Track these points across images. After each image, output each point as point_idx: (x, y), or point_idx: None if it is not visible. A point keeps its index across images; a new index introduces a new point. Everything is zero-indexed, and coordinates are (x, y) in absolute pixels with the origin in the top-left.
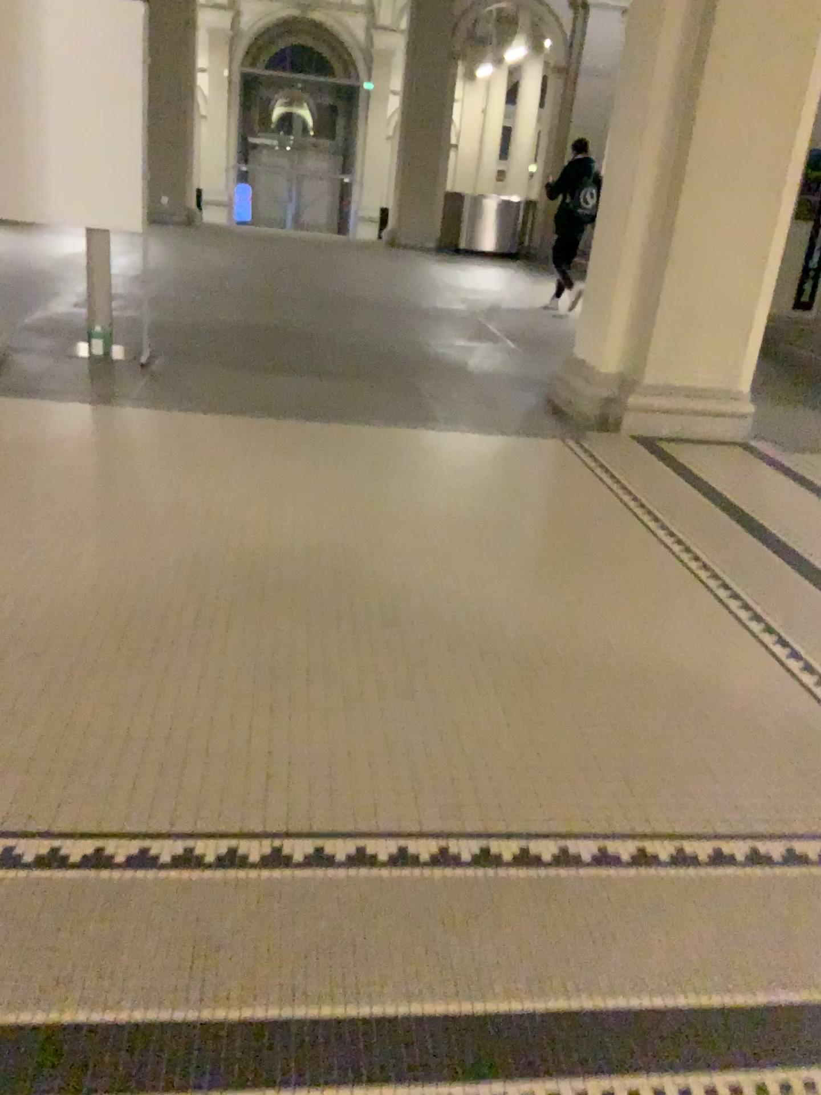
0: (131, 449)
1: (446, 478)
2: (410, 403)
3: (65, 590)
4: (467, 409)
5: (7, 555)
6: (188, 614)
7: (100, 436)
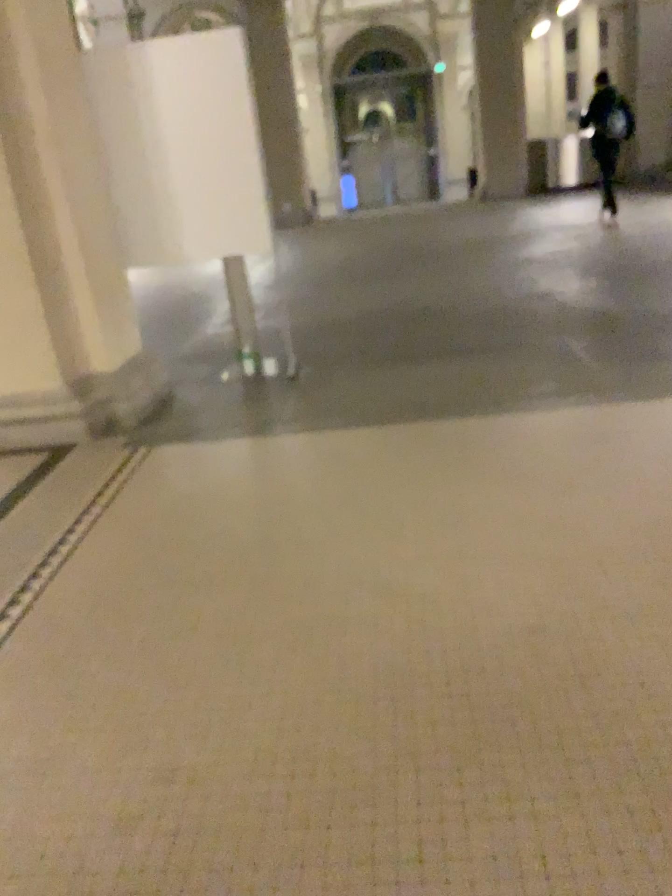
0: (295, 495)
1: (663, 478)
2: (573, 372)
3: (246, 760)
4: (637, 367)
5: (174, 698)
6: (410, 797)
7: (262, 481)
